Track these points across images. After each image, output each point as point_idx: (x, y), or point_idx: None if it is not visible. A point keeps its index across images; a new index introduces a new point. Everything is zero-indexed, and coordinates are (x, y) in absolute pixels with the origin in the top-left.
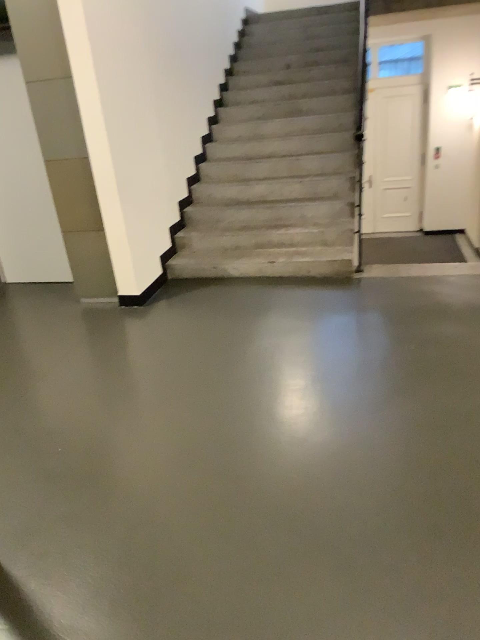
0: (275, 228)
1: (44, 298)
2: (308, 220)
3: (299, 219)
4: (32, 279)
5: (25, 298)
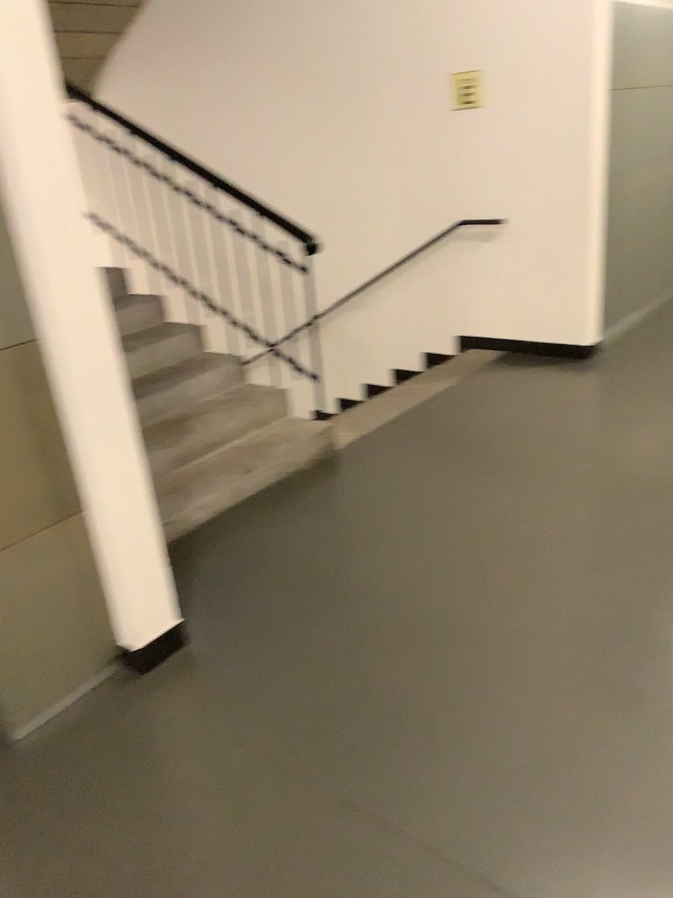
0: (177, 427)
1: None
2: (208, 400)
3: (193, 404)
4: None
5: None
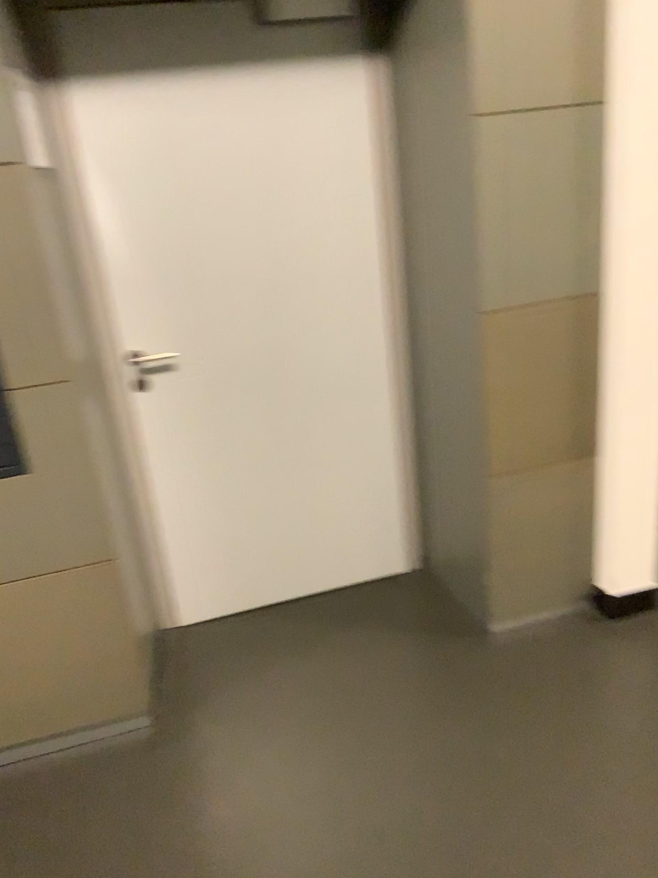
0: None
1: (372, 649)
2: None
3: None
4: (251, 609)
5: (326, 661)
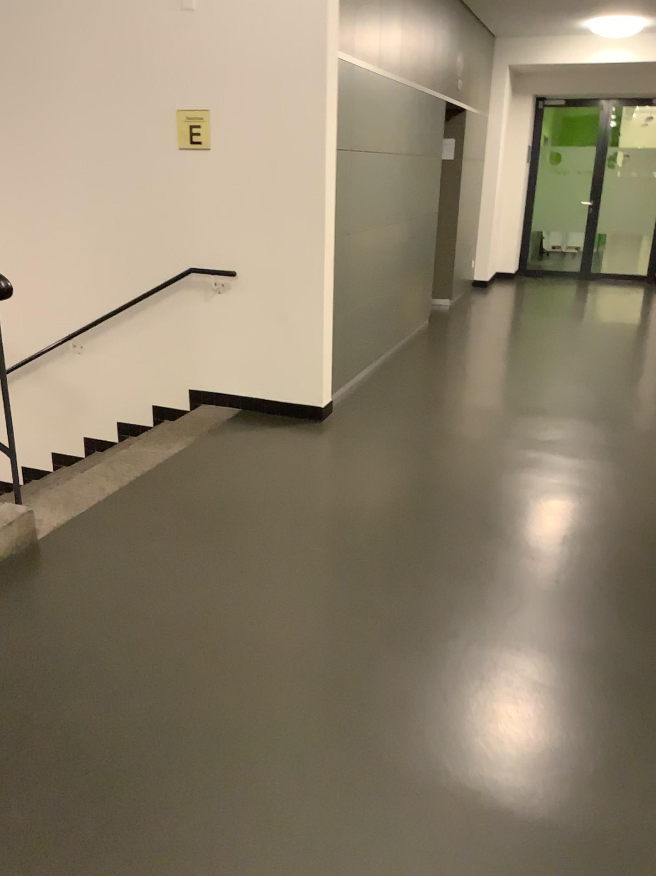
0: None
1: None
2: None
3: None
4: None
5: None
